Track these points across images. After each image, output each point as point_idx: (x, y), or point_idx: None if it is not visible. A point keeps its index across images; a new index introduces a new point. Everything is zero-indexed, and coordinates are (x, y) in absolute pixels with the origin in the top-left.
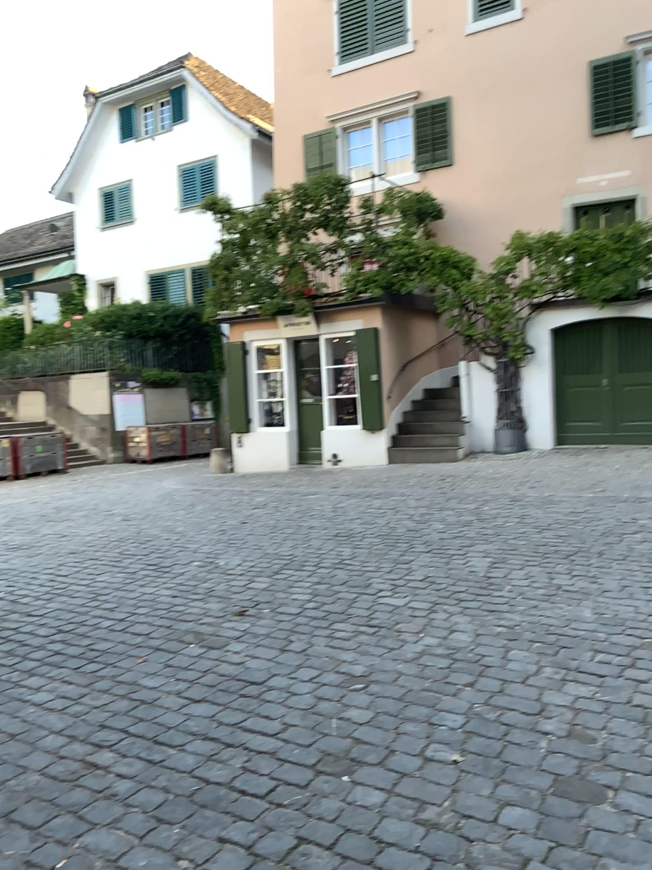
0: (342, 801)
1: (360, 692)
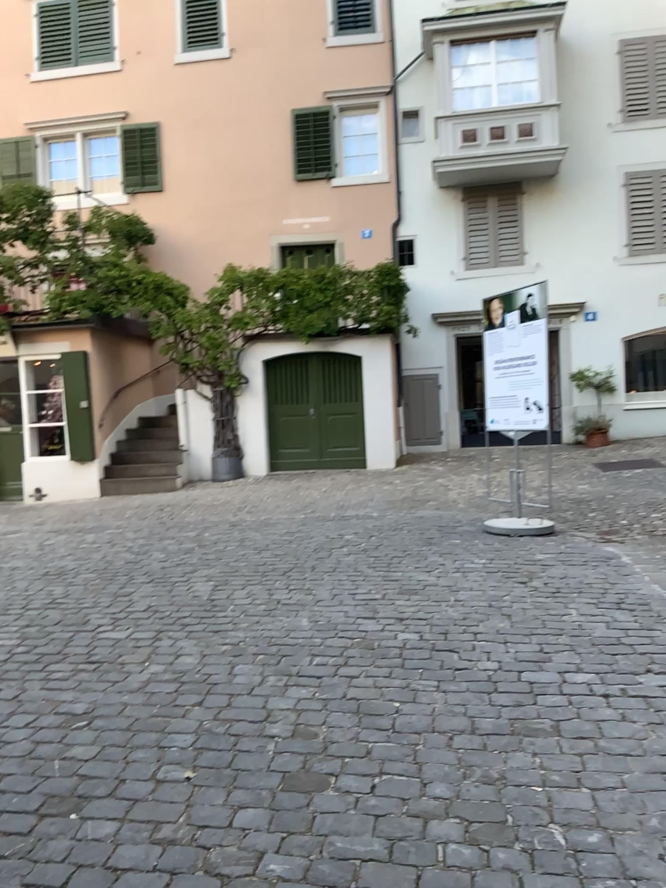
0: (72, 840)
1: (85, 729)
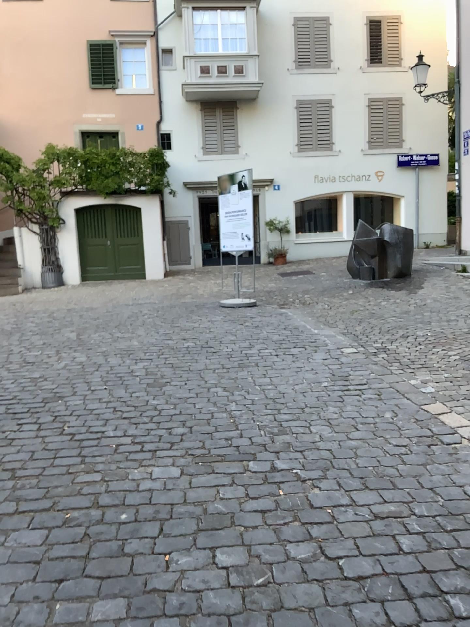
0: (66, 404)
1: (46, 379)
